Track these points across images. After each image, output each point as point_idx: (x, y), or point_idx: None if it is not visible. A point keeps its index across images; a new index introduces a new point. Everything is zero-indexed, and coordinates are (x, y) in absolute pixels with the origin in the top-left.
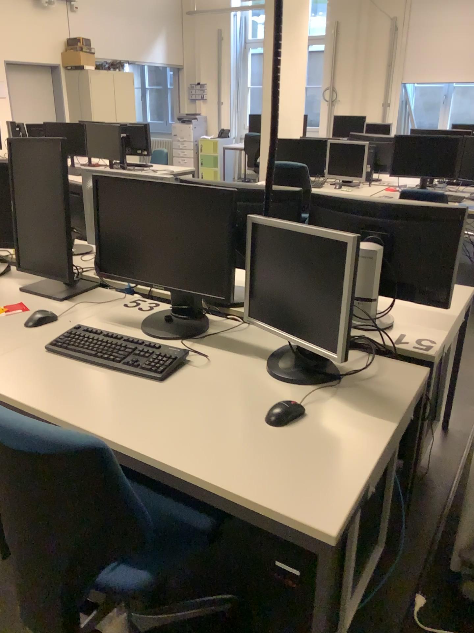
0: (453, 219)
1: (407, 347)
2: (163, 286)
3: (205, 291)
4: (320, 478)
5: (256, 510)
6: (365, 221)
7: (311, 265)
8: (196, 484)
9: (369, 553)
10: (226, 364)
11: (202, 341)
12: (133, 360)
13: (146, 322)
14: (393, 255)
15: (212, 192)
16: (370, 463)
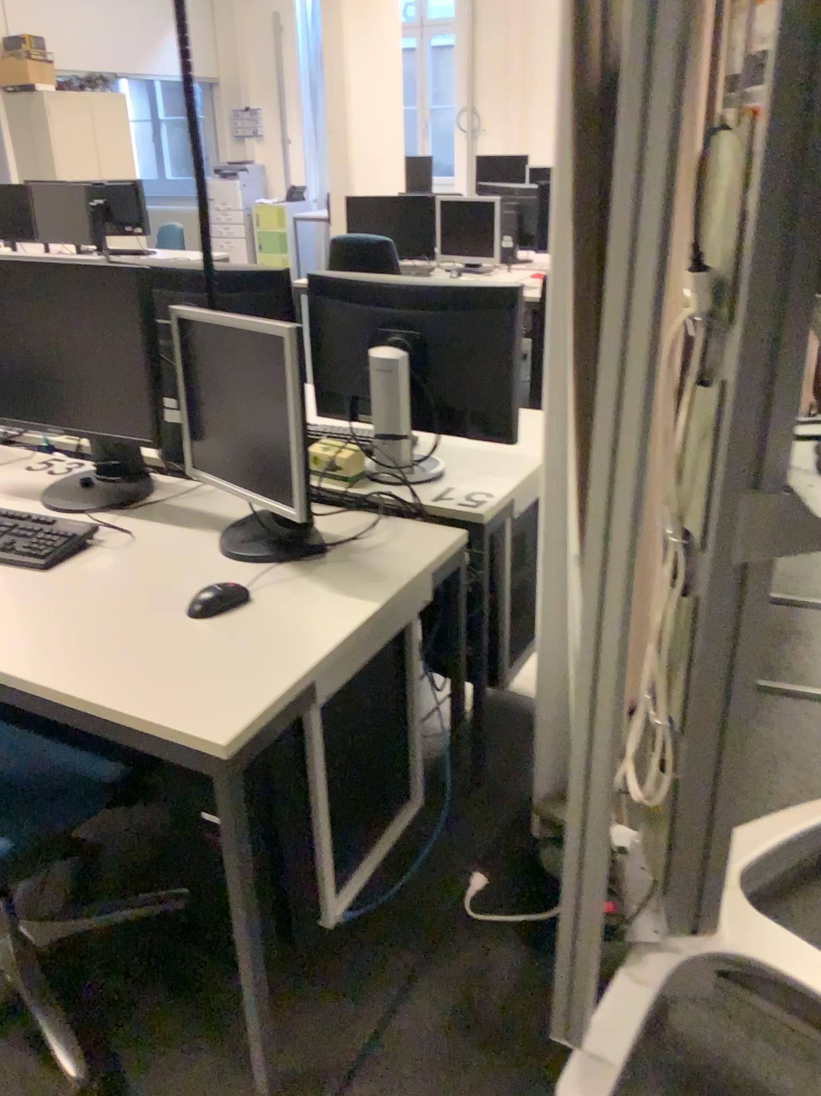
0: (506, 302)
1: (453, 504)
2: (67, 430)
3: (127, 433)
4: (236, 678)
5: (134, 725)
6: (386, 314)
7: (257, 377)
8: (59, 700)
9: (390, 812)
10: (159, 541)
11: (136, 512)
12: (12, 543)
13: (56, 491)
14: (432, 364)
15: (121, 276)
16: (320, 656)
